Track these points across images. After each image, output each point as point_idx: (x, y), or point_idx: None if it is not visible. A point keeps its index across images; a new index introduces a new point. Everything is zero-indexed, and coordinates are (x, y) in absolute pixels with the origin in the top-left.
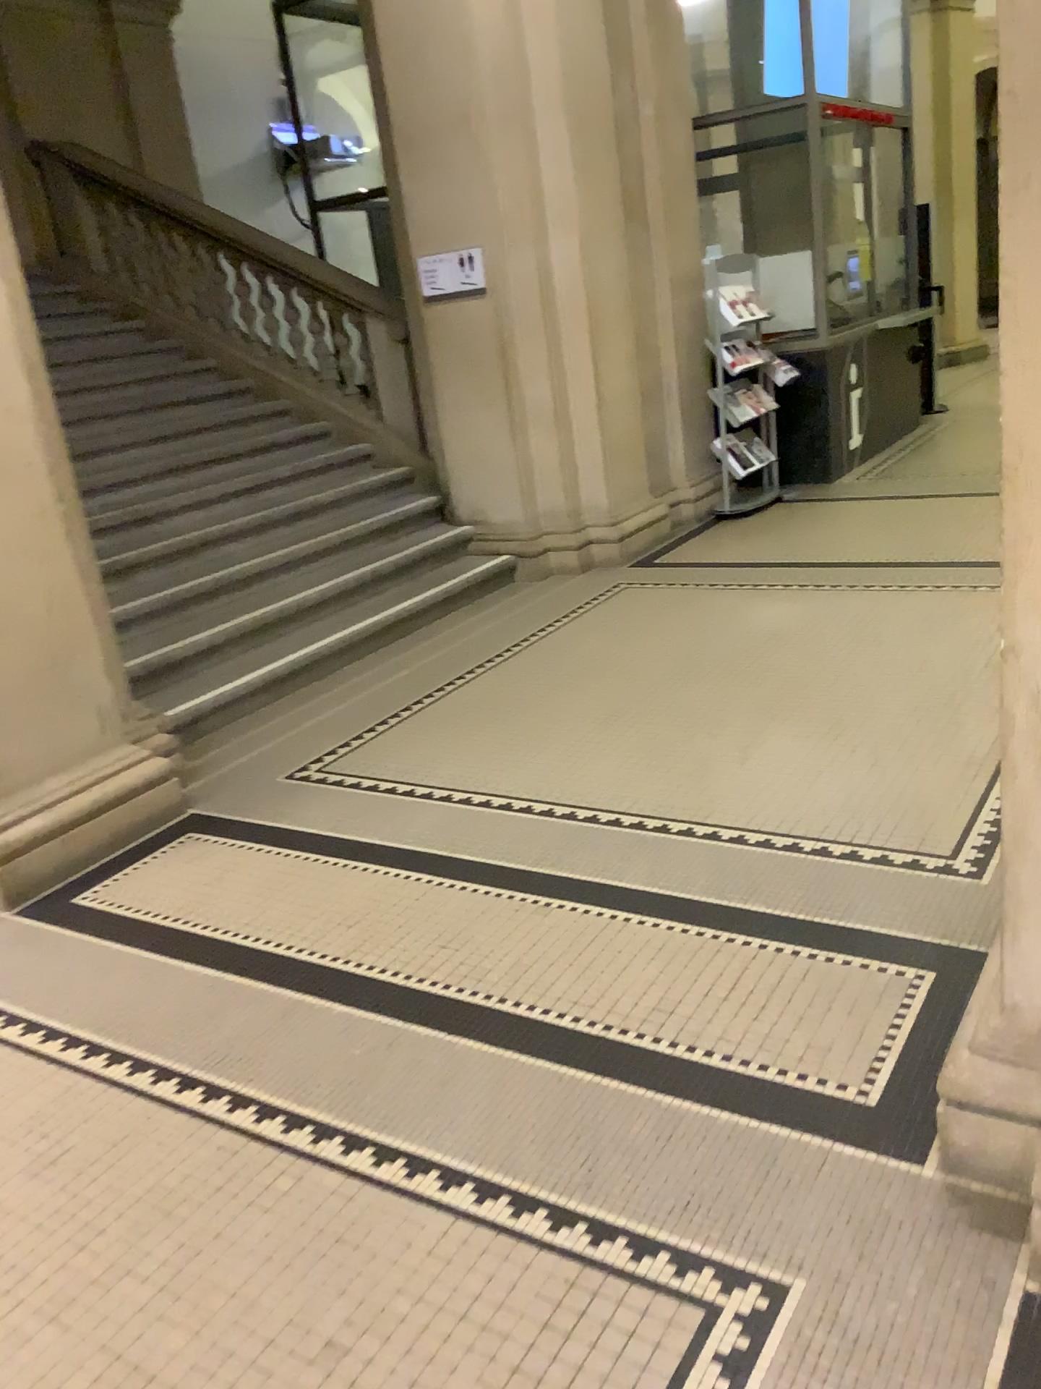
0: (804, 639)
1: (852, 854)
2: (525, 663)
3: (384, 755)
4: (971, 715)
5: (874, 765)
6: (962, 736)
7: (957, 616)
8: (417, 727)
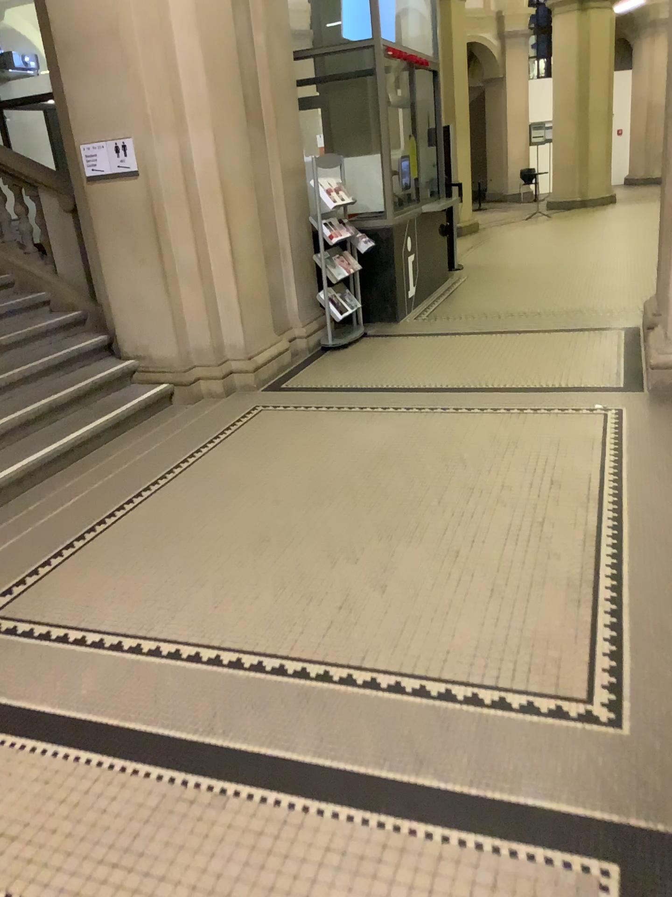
0: (406, 460)
1: (494, 704)
2: (181, 488)
3: (54, 593)
4: (554, 536)
5: (490, 593)
6: (553, 557)
7: (519, 438)
8: (85, 559)
